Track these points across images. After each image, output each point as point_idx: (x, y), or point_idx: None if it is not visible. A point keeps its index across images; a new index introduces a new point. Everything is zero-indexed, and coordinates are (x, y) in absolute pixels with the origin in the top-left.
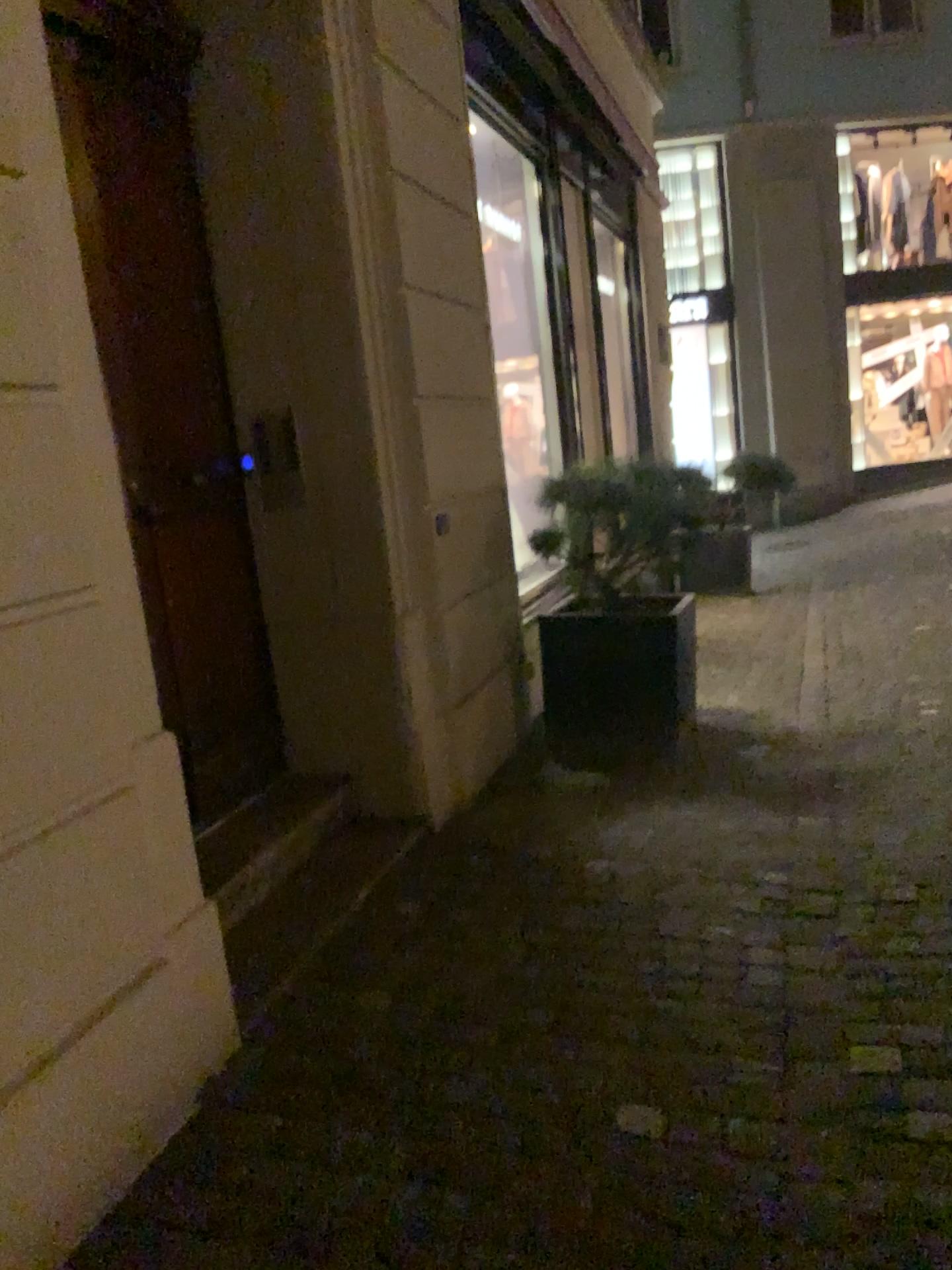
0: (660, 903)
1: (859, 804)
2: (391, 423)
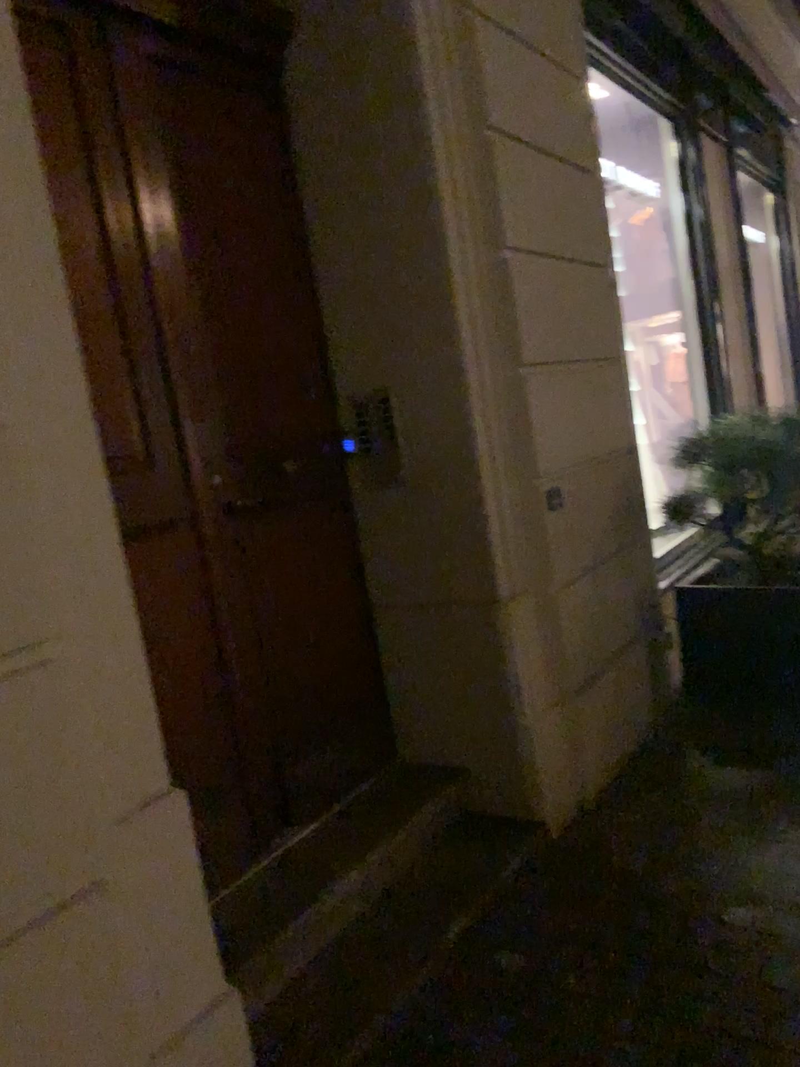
0: None
1: None
2: (499, 395)
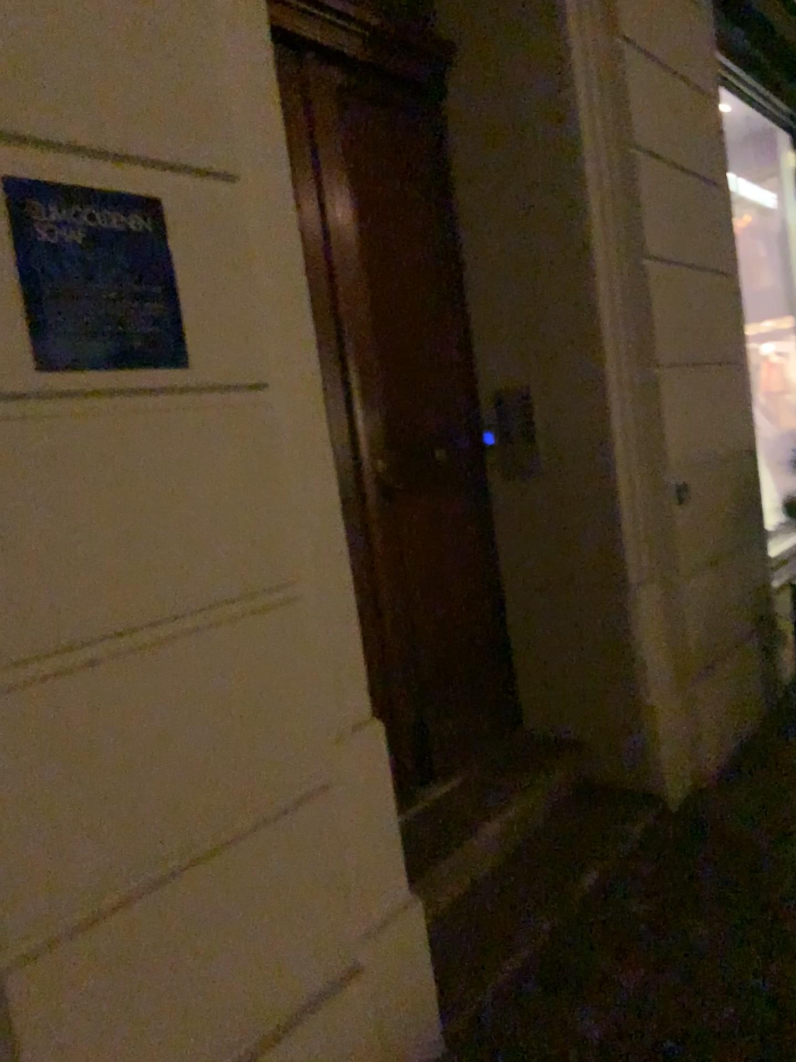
0: None
1: None
2: (633, 395)
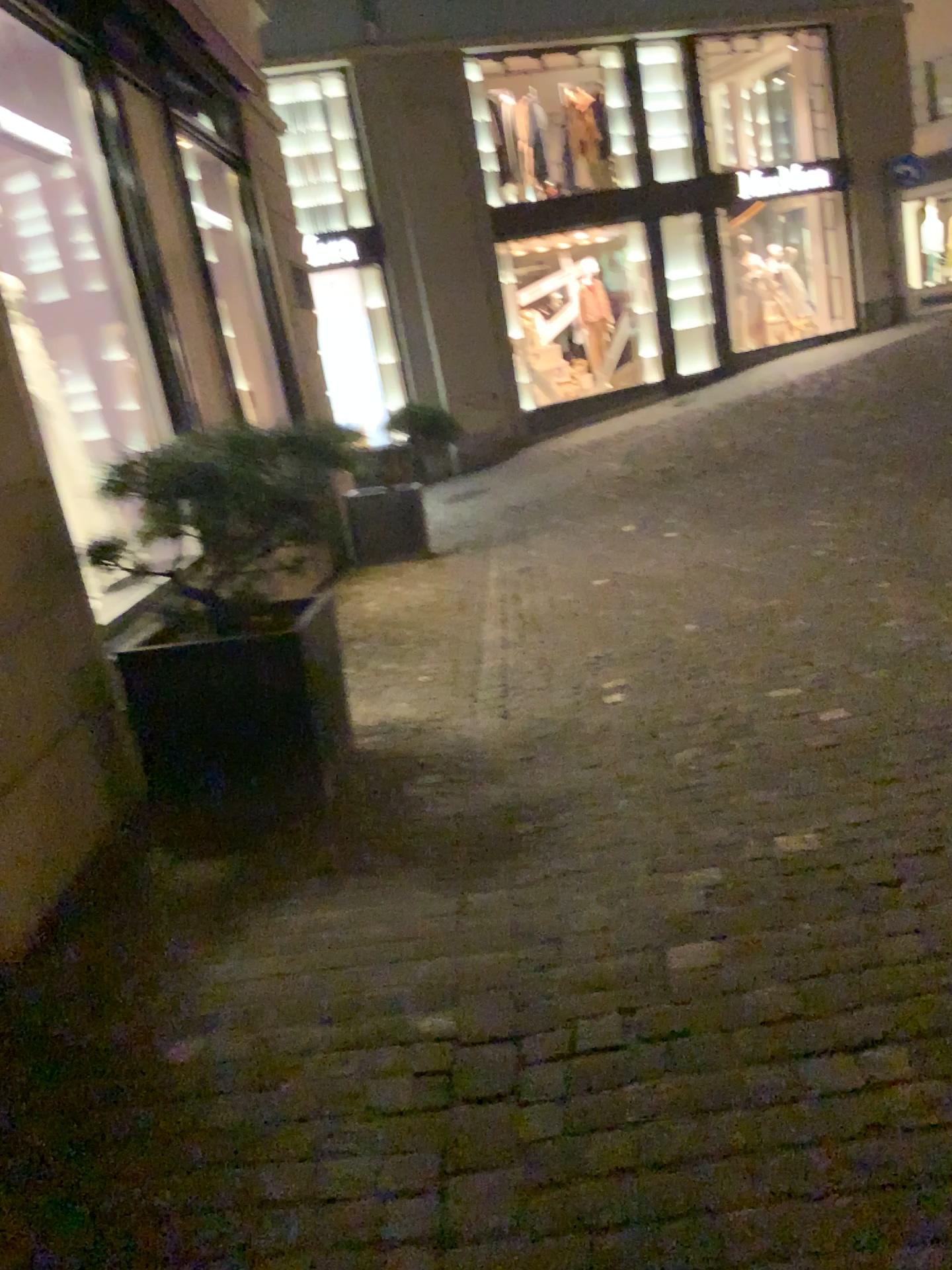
0: (269, 1116)
1: (542, 862)
2: None
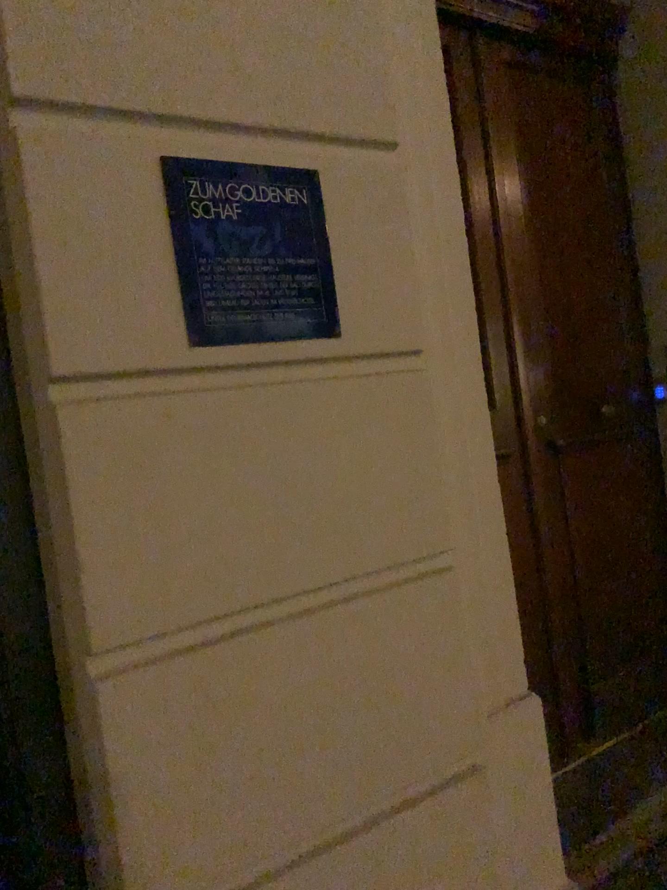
0: None
1: None
2: None
